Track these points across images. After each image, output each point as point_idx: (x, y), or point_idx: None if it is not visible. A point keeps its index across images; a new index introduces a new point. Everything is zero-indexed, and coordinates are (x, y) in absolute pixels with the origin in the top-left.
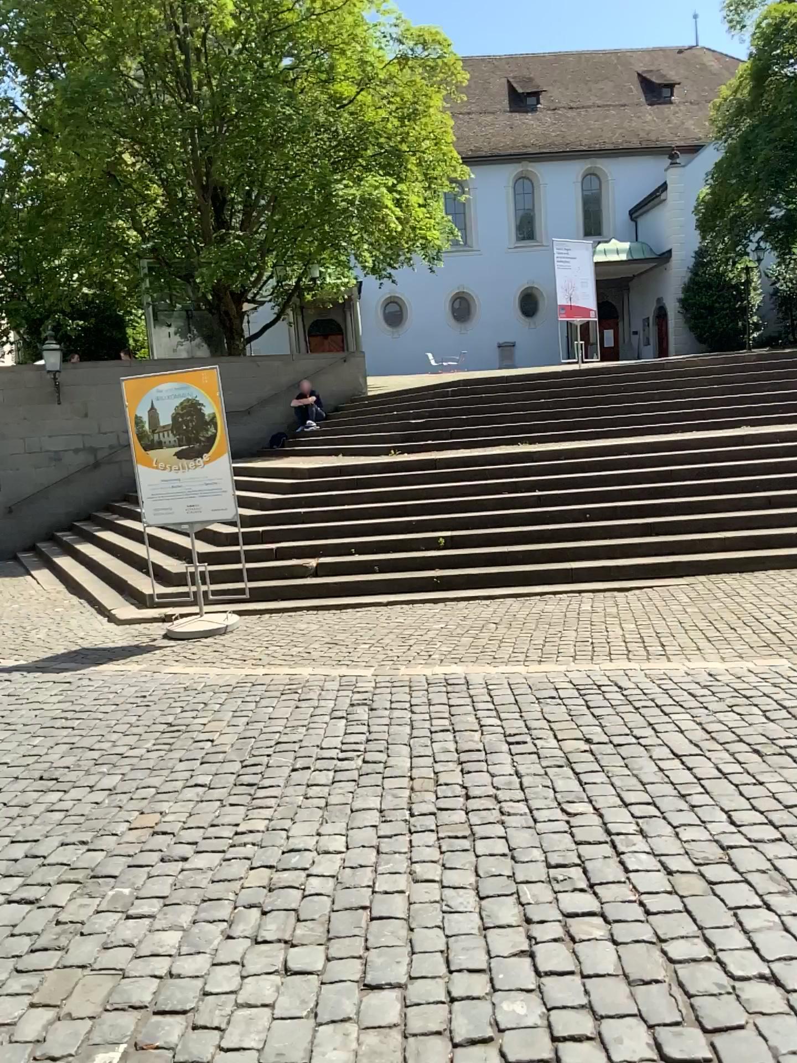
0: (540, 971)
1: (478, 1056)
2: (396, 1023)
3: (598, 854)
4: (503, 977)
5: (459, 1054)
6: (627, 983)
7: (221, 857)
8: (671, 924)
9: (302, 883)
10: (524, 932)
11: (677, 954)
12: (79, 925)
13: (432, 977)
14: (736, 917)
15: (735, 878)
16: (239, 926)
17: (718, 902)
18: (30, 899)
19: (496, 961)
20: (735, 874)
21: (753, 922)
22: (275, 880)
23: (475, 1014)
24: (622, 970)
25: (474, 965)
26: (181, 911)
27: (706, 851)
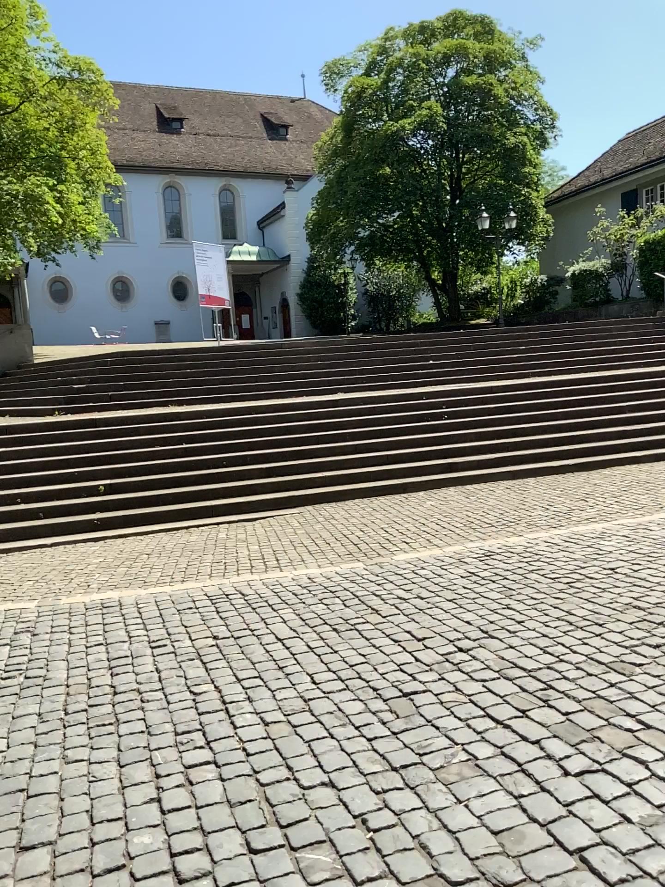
0: (163, 810)
1: (111, 880)
2: (44, 871)
3: (214, 719)
4: (134, 819)
5: (95, 882)
6: (228, 806)
7: None
8: (263, 759)
9: None
10: (153, 785)
11: (266, 779)
12: None
13: (76, 831)
14: (309, 747)
15: (311, 720)
16: None
17: (298, 738)
18: None
19: (130, 810)
20: (312, 717)
21: (320, 748)
22: None
23: (110, 851)
24: (225, 797)
25: (111, 816)
26: None
27: (292, 705)
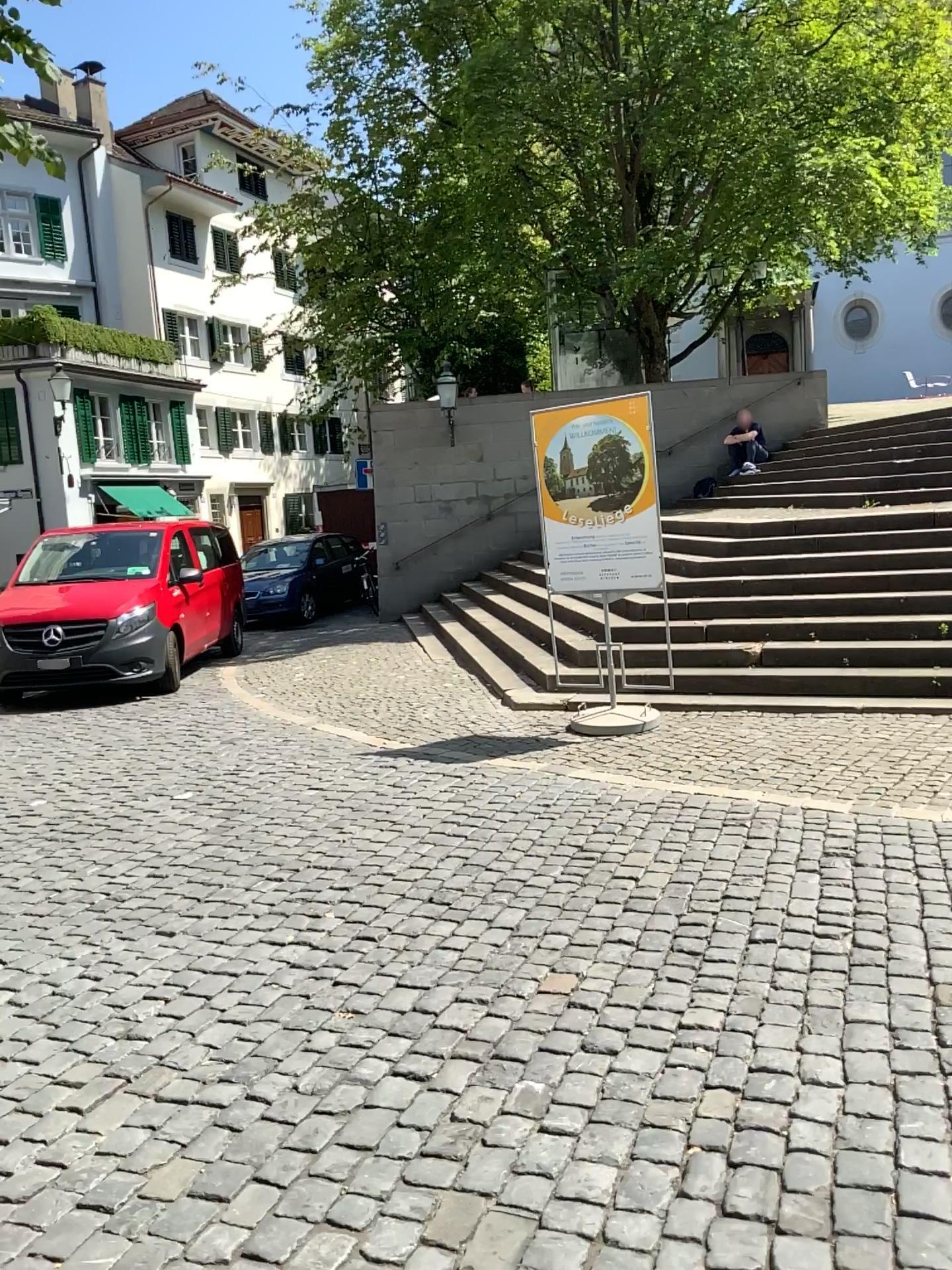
0: None
1: None
2: None
3: None
4: None
5: None
6: None
7: (663, 1062)
8: None
9: (786, 1129)
10: None
11: None
12: (480, 1128)
13: None
14: None
15: None
16: (699, 1184)
17: None
18: (420, 1074)
19: None
20: None
21: None
22: (744, 1117)
23: None
24: None
25: None
26: (614, 1138)
27: None
